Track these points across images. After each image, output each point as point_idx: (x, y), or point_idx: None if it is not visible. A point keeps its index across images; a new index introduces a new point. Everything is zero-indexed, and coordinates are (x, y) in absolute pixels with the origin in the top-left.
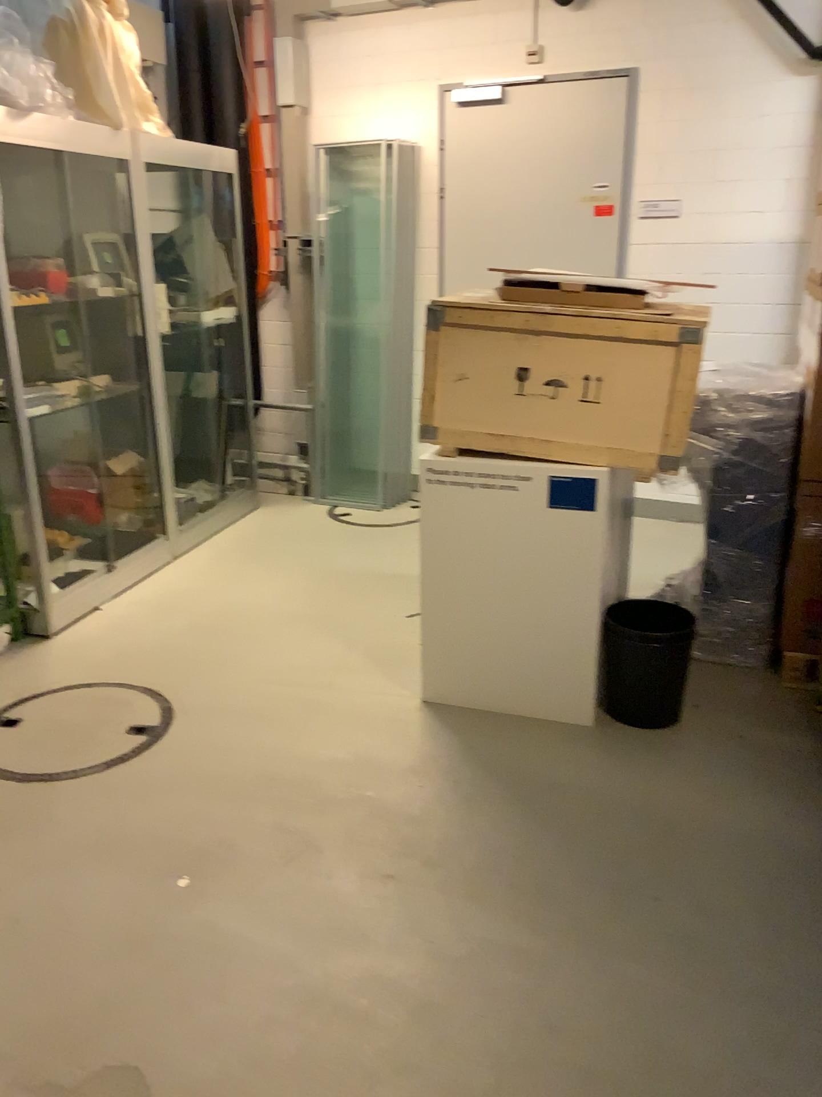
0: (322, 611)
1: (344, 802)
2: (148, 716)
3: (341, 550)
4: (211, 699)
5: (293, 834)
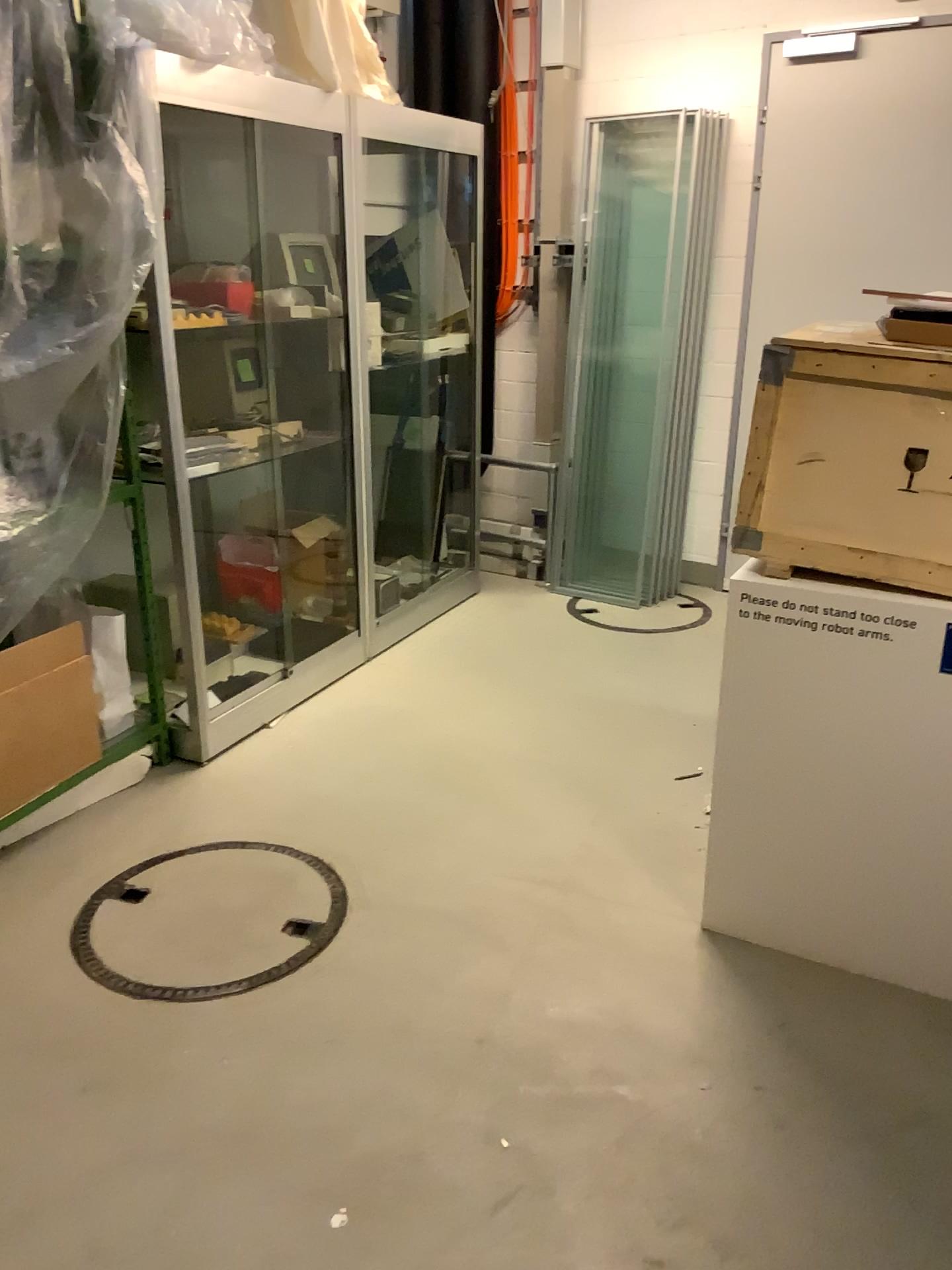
0: (559, 758)
1: (587, 1102)
2: (315, 905)
3: (586, 665)
4: (402, 887)
5: (507, 1151)
